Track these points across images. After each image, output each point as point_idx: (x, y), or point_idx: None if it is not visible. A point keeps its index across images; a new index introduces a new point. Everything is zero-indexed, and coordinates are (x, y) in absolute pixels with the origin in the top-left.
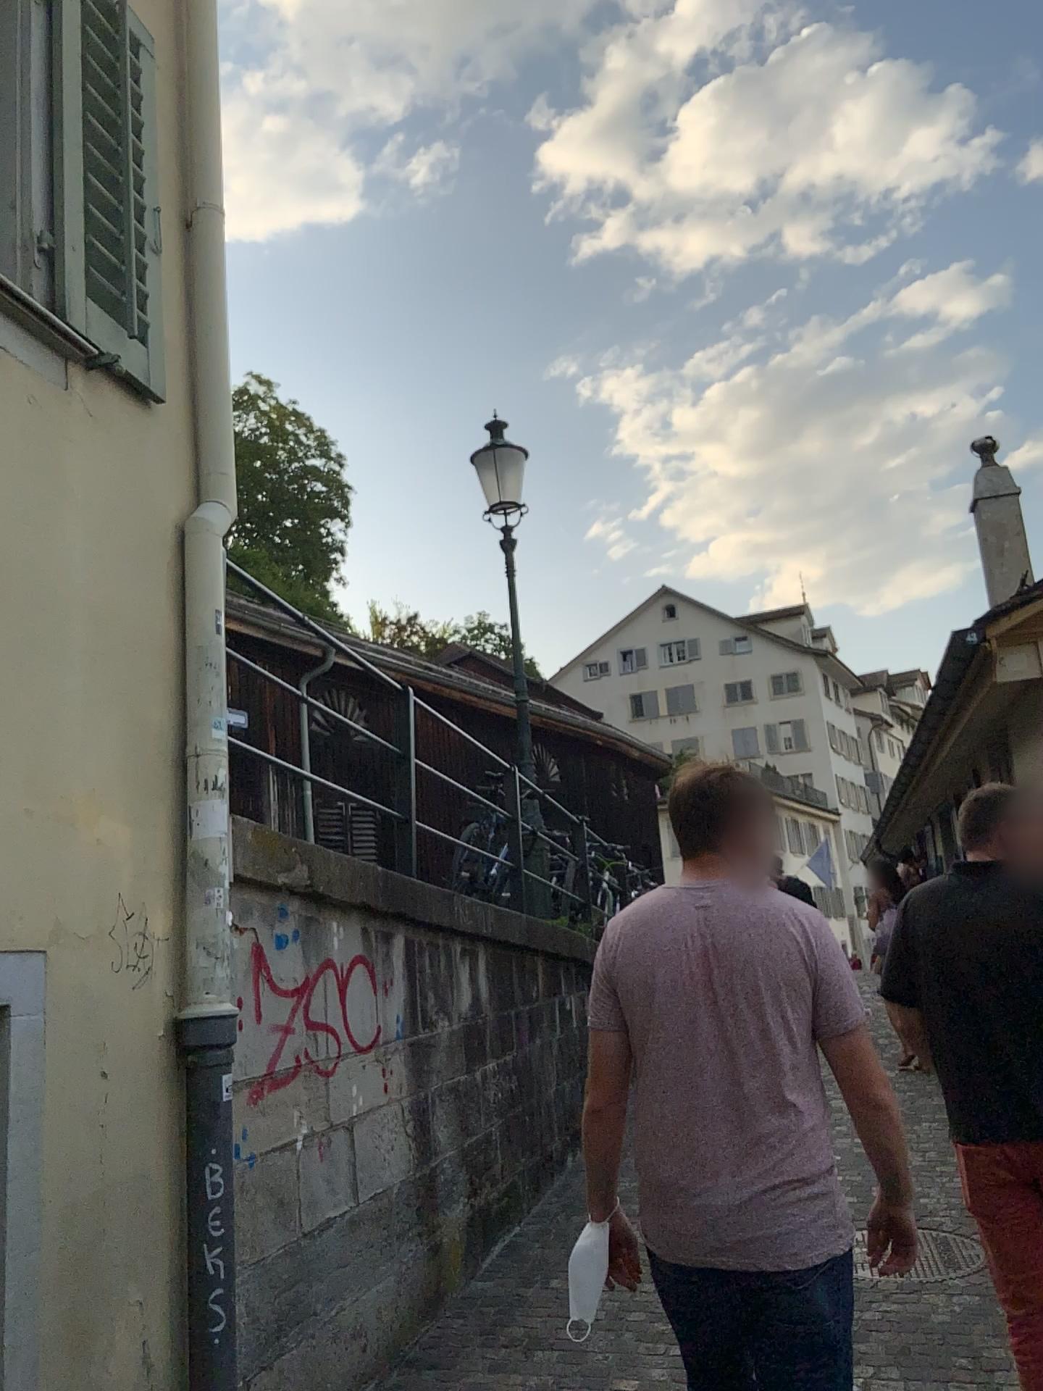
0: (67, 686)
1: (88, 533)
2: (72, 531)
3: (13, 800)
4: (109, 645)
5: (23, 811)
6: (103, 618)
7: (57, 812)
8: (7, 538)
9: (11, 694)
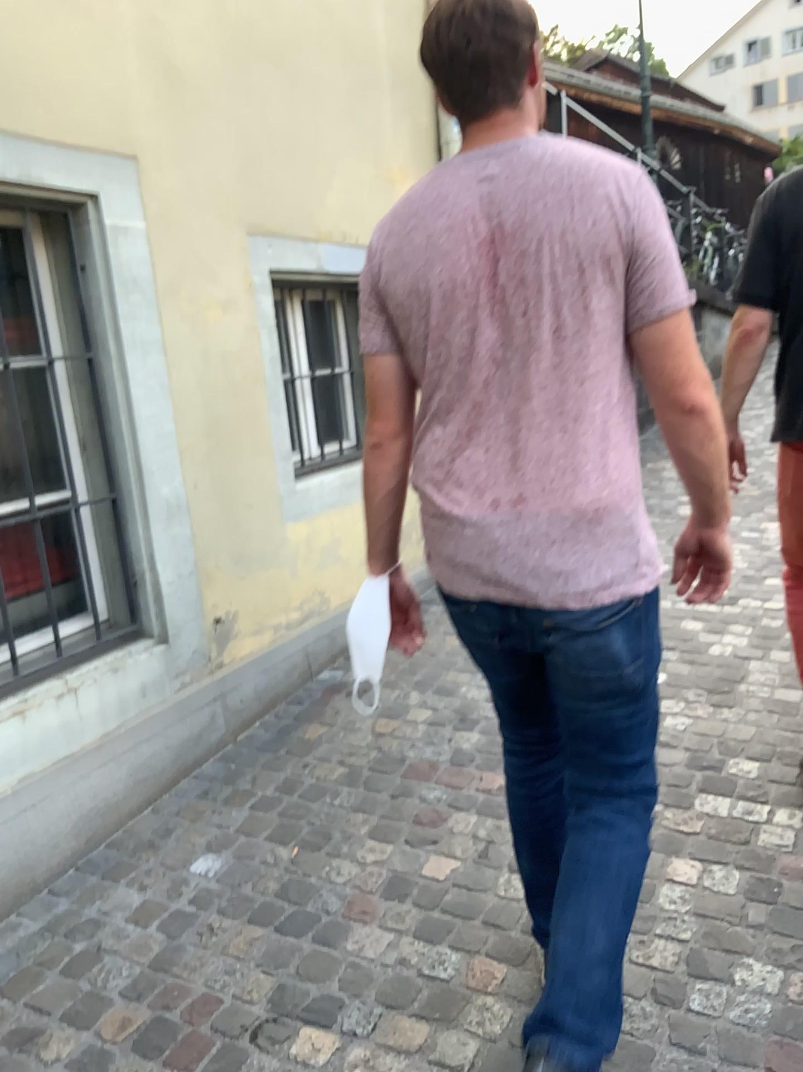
0: (384, 106)
1: (383, 11)
2: (376, 11)
3: (369, 171)
4: (399, 80)
5: (373, 177)
6: (395, 64)
7: (387, 178)
8: (350, 21)
9: (362, 114)
